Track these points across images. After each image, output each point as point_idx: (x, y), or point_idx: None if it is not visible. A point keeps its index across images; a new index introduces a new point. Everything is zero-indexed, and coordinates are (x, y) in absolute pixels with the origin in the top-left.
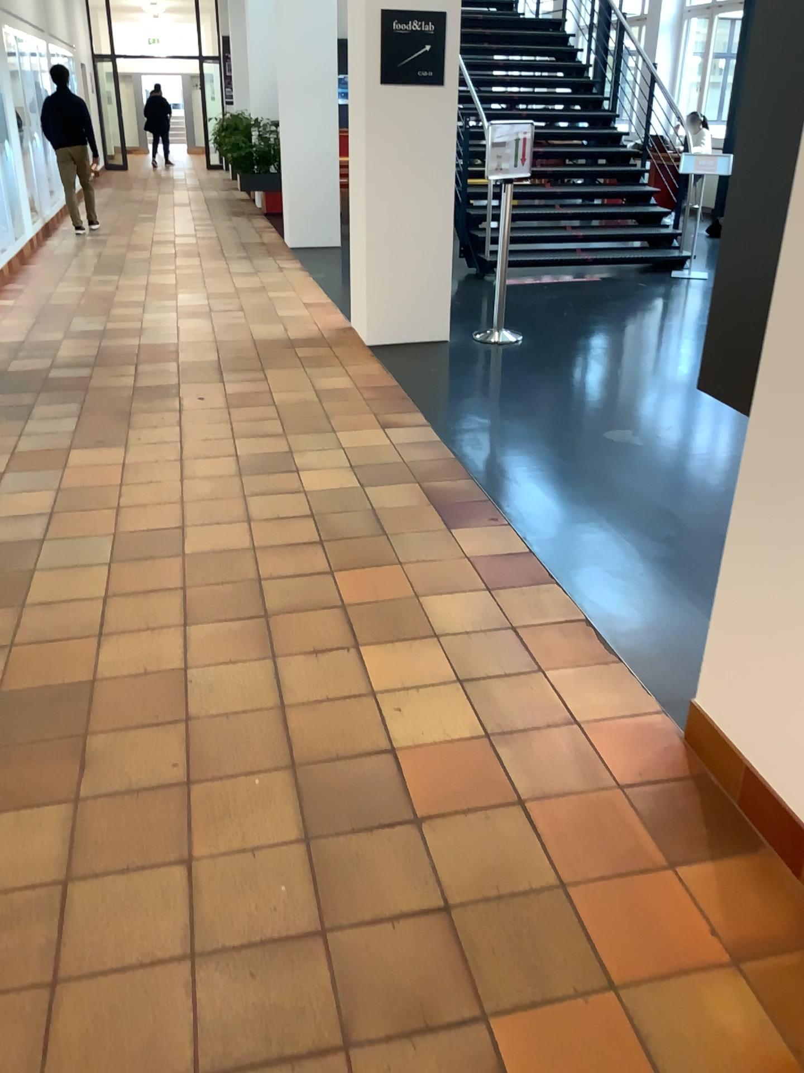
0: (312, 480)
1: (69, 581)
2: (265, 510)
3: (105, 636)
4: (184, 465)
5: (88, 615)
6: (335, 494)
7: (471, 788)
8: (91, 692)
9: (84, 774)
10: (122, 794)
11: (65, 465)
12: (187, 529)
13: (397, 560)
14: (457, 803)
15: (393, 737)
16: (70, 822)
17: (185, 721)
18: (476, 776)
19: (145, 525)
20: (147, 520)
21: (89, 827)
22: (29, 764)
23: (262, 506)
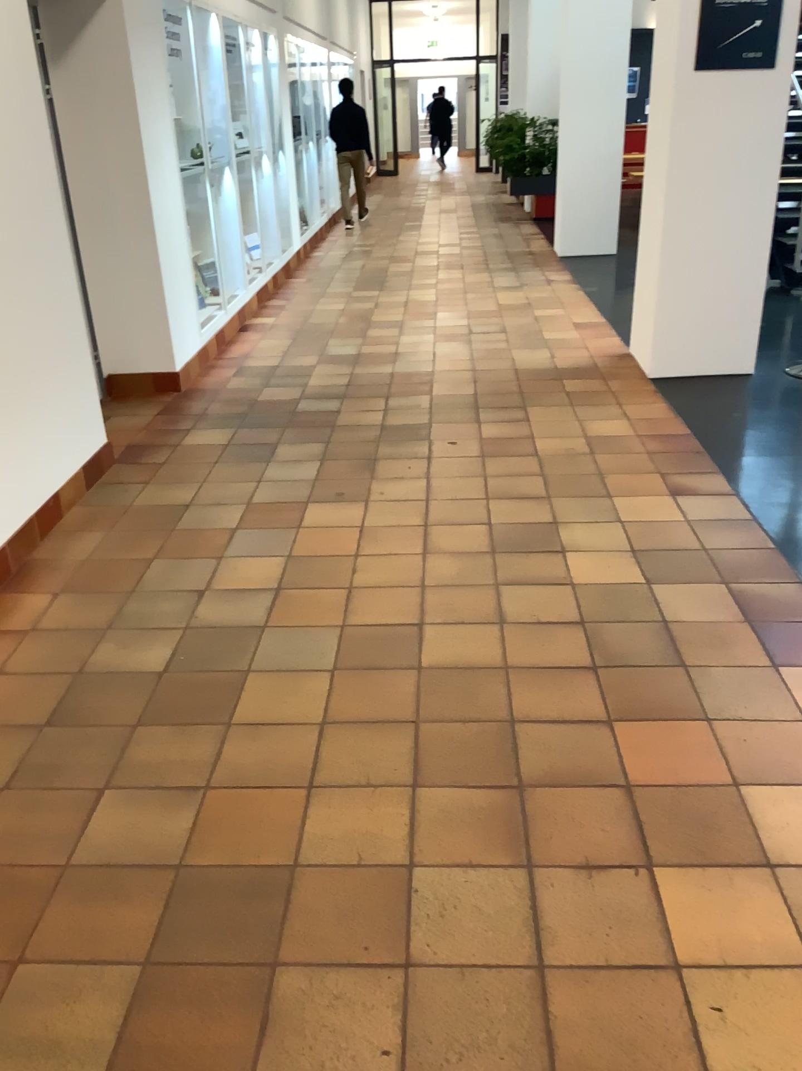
0: (584, 570)
1: (283, 696)
2: (524, 611)
3: (315, 793)
4: (430, 536)
5: (298, 754)
6: (614, 594)
7: None
8: (288, 890)
9: (262, 1046)
10: None
11: (298, 526)
12: (427, 632)
13: (702, 714)
14: None
15: (713, 1069)
16: None
17: (403, 971)
18: None
19: (378, 621)
20: (381, 614)
21: None
22: (195, 1010)
23: (520, 605)
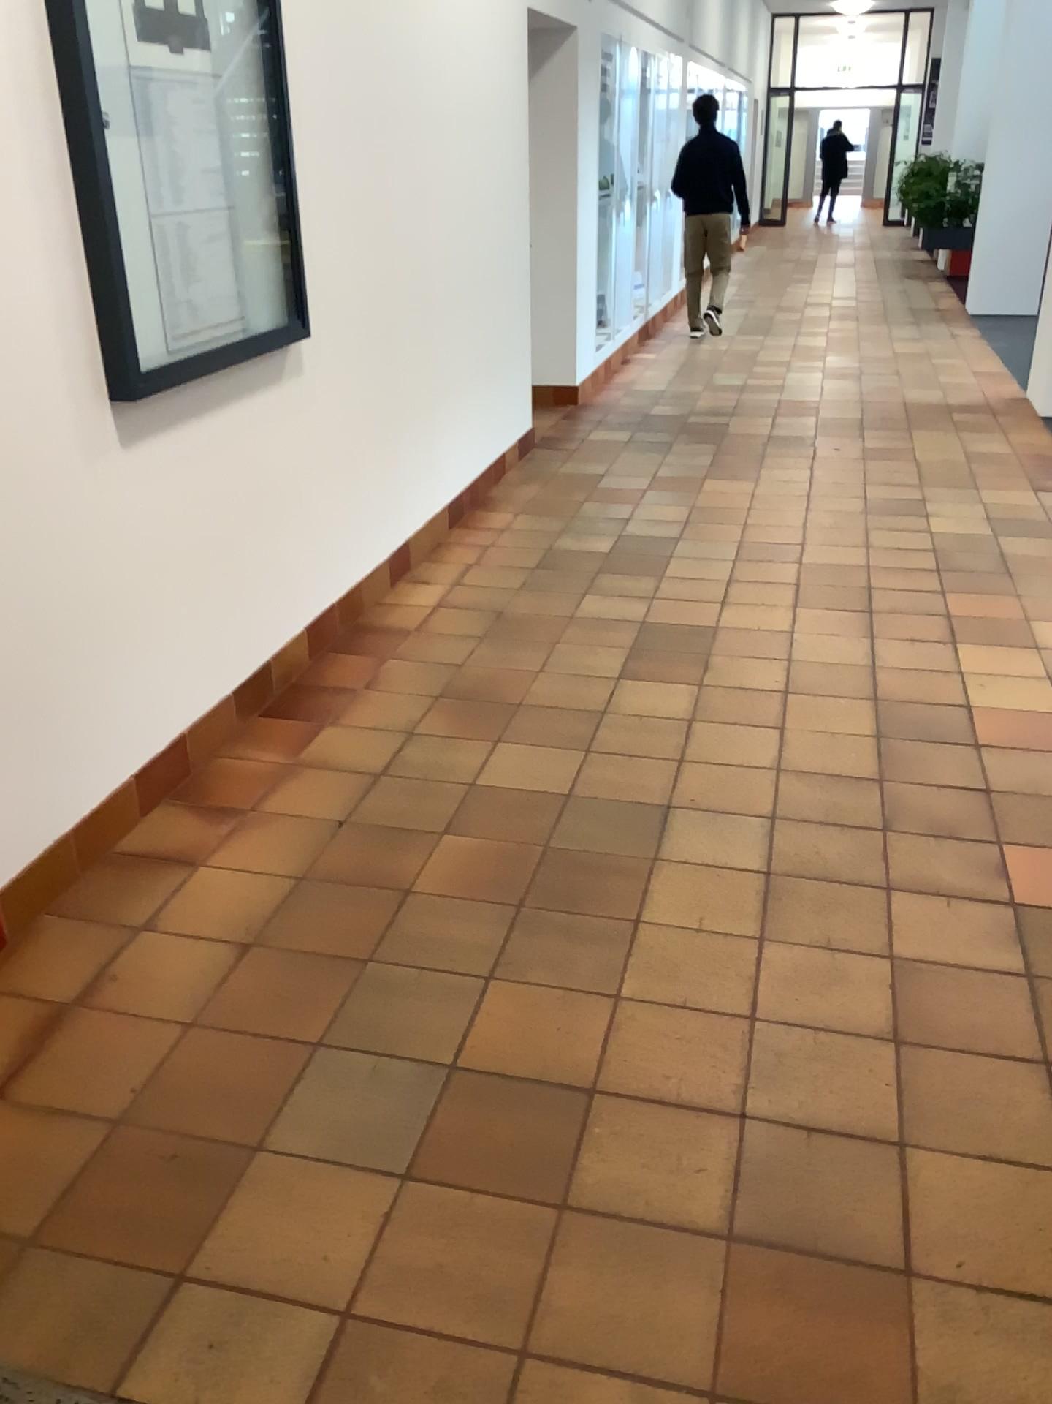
0: (941, 524)
1: (702, 565)
2: (887, 541)
3: (729, 602)
4: (813, 498)
5: (716, 587)
6: (963, 538)
7: (1033, 735)
8: (717, 630)
9: (708, 672)
10: (736, 687)
11: (702, 487)
12: (809, 544)
13: (1013, 593)
14: (1016, 741)
15: (971, 697)
16: (697, 692)
17: (790, 658)
18: (1041, 731)
19: (771, 537)
20: (773, 534)
21: (711, 697)
22: (668, 659)
23: (884, 537)
